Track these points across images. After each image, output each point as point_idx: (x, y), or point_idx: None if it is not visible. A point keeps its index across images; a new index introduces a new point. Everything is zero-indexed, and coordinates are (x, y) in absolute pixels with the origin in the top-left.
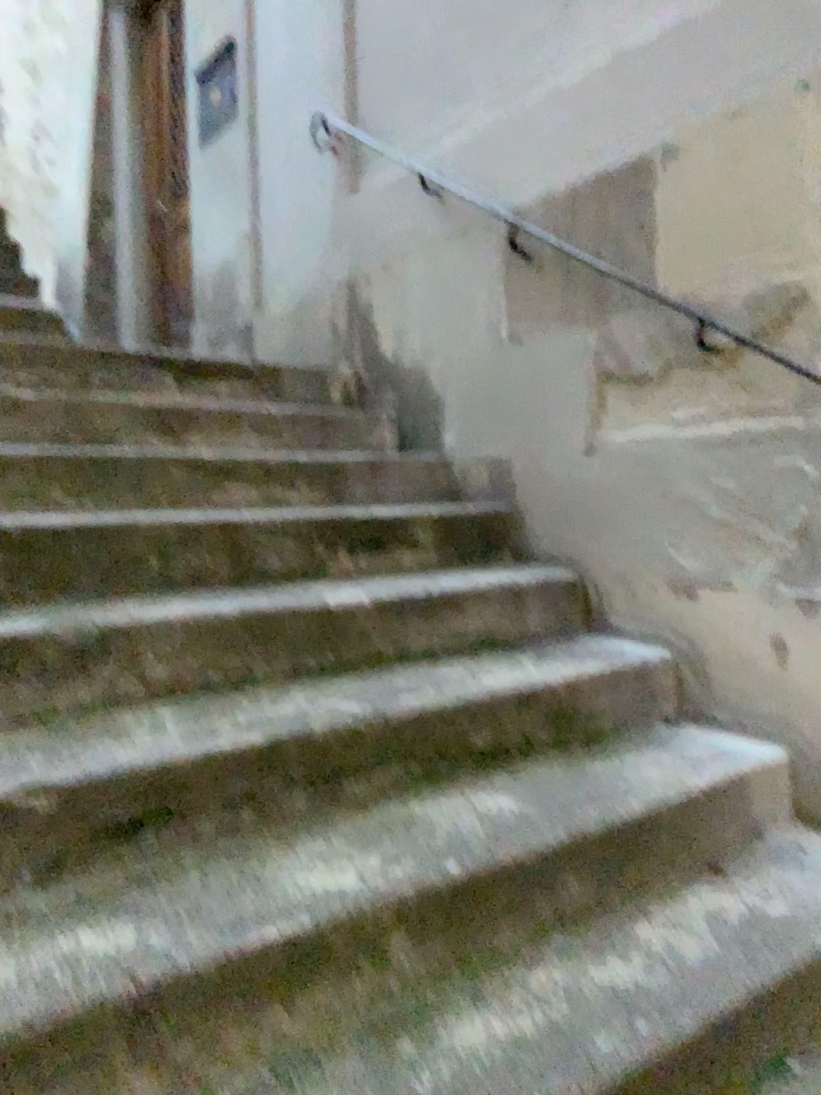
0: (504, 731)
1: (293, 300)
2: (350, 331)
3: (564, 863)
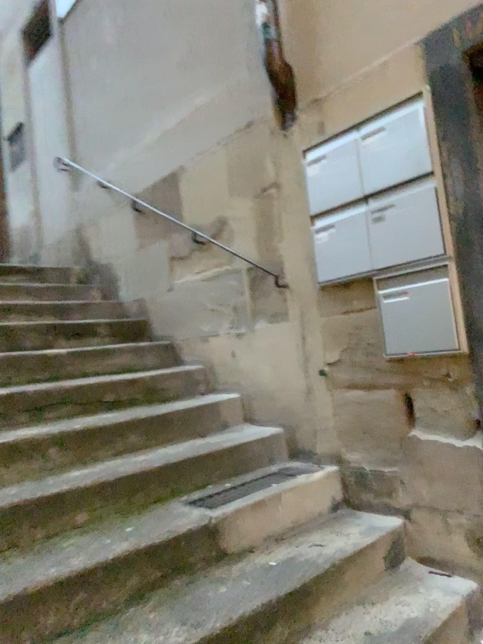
0: (119, 394)
1: (55, 239)
2: (79, 250)
3: (131, 431)
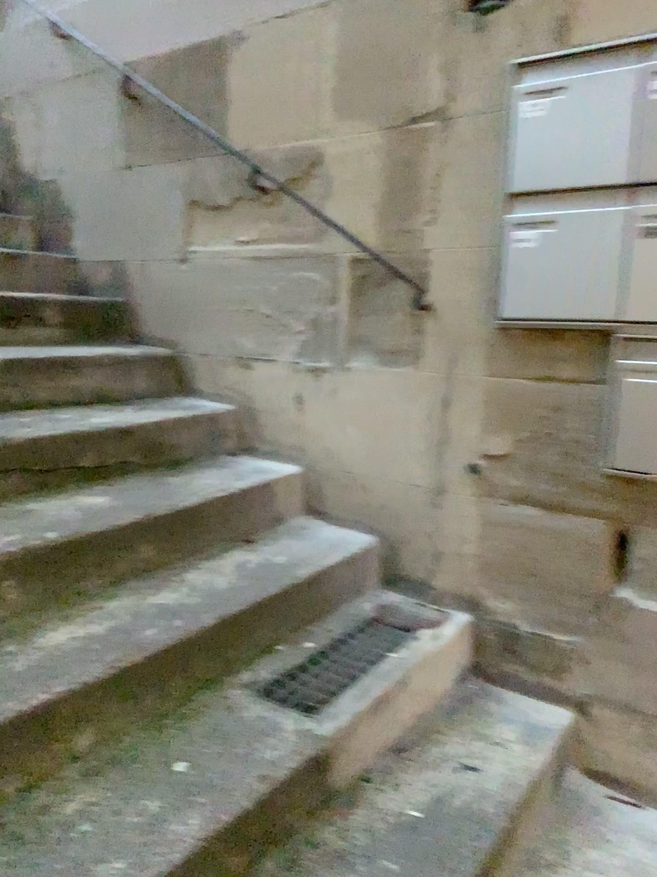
0: (104, 454)
1: None
2: None
3: (138, 536)
